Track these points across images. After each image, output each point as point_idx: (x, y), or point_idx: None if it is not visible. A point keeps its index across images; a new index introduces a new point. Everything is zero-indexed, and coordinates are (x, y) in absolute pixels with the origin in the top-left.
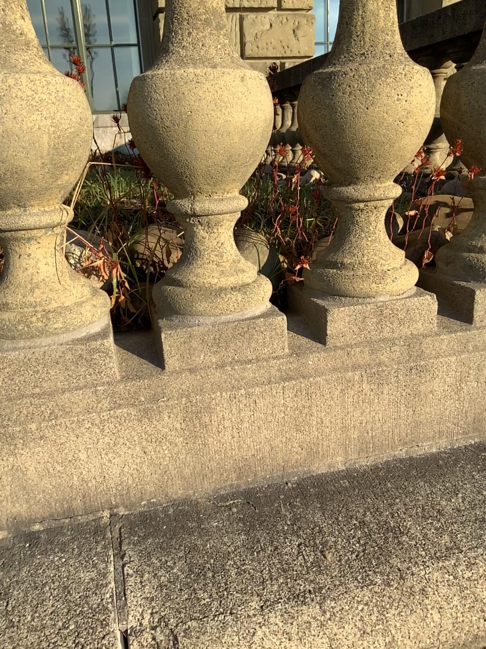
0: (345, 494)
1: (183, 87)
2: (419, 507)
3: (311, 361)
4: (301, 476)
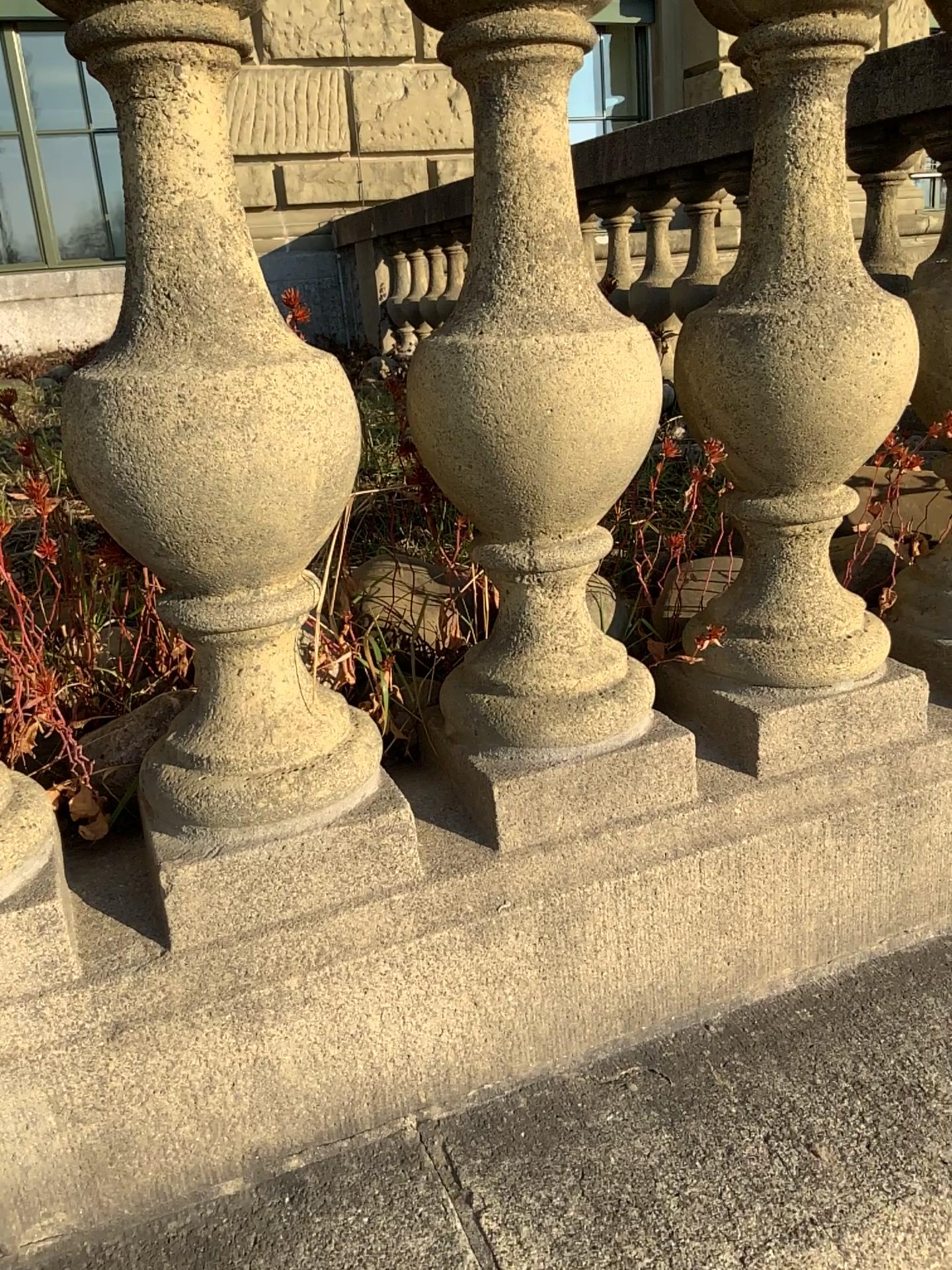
0: (817, 1036)
1: (536, 366)
2: (945, 1046)
3: (740, 809)
4: (729, 1009)
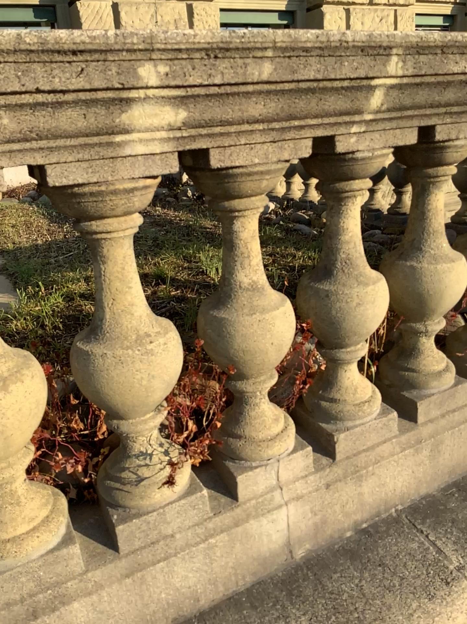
0: None
1: (440, 273)
2: None
3: None
4: None
